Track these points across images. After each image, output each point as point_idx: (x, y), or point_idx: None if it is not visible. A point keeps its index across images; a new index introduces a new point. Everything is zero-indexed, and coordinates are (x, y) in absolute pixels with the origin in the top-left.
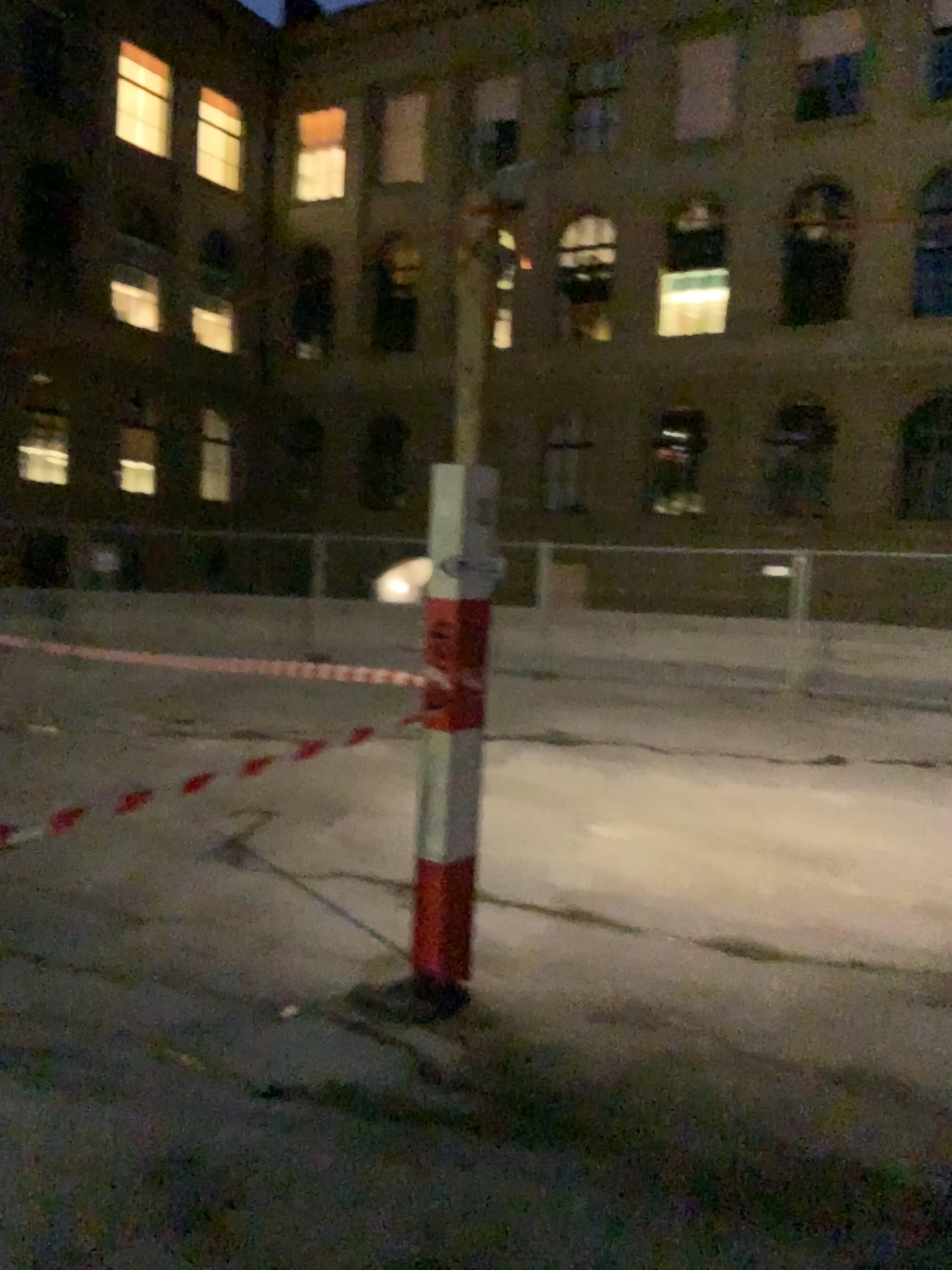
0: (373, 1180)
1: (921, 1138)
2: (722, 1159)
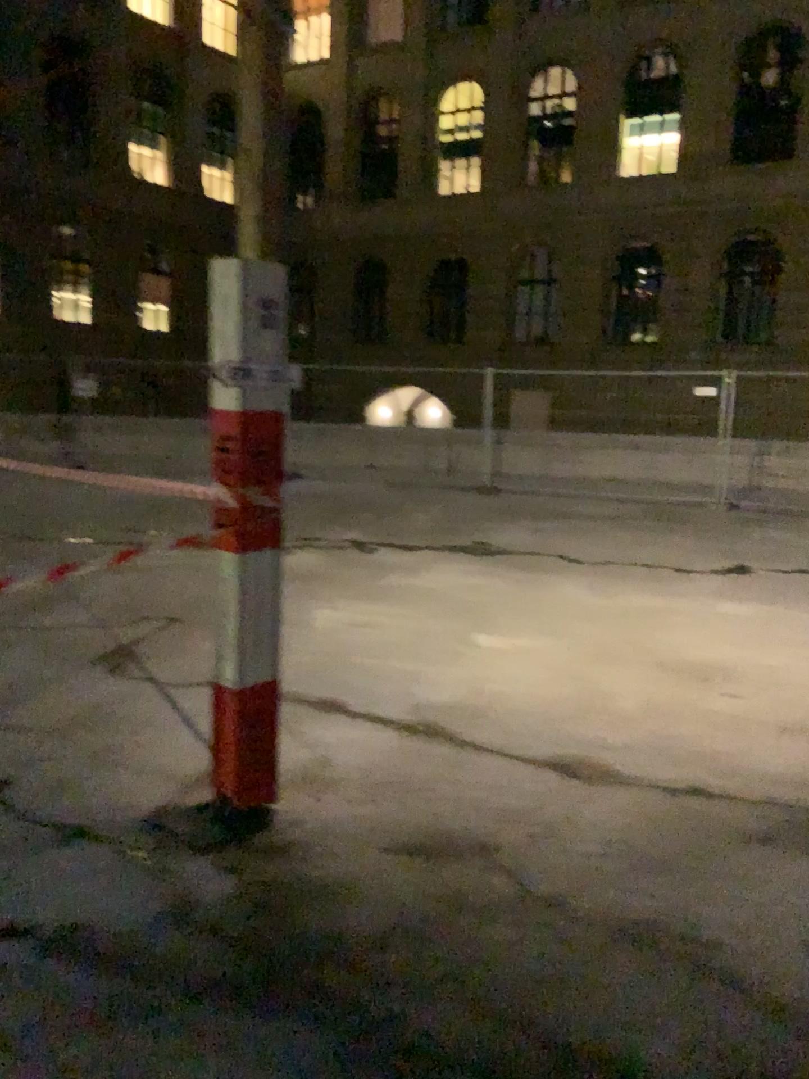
0: (11, 1078)
1: (692, 1031)
2: (434, 1062)
